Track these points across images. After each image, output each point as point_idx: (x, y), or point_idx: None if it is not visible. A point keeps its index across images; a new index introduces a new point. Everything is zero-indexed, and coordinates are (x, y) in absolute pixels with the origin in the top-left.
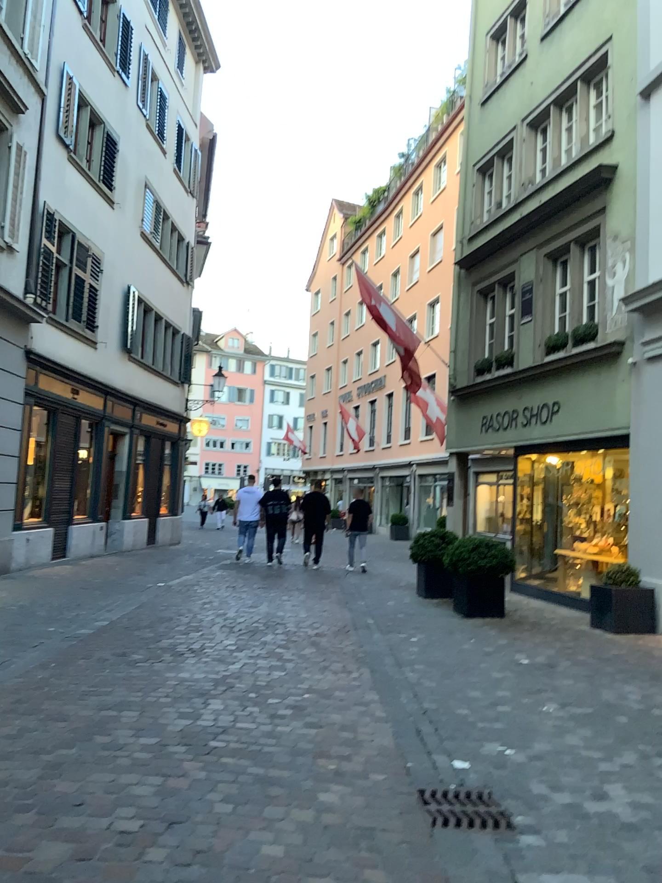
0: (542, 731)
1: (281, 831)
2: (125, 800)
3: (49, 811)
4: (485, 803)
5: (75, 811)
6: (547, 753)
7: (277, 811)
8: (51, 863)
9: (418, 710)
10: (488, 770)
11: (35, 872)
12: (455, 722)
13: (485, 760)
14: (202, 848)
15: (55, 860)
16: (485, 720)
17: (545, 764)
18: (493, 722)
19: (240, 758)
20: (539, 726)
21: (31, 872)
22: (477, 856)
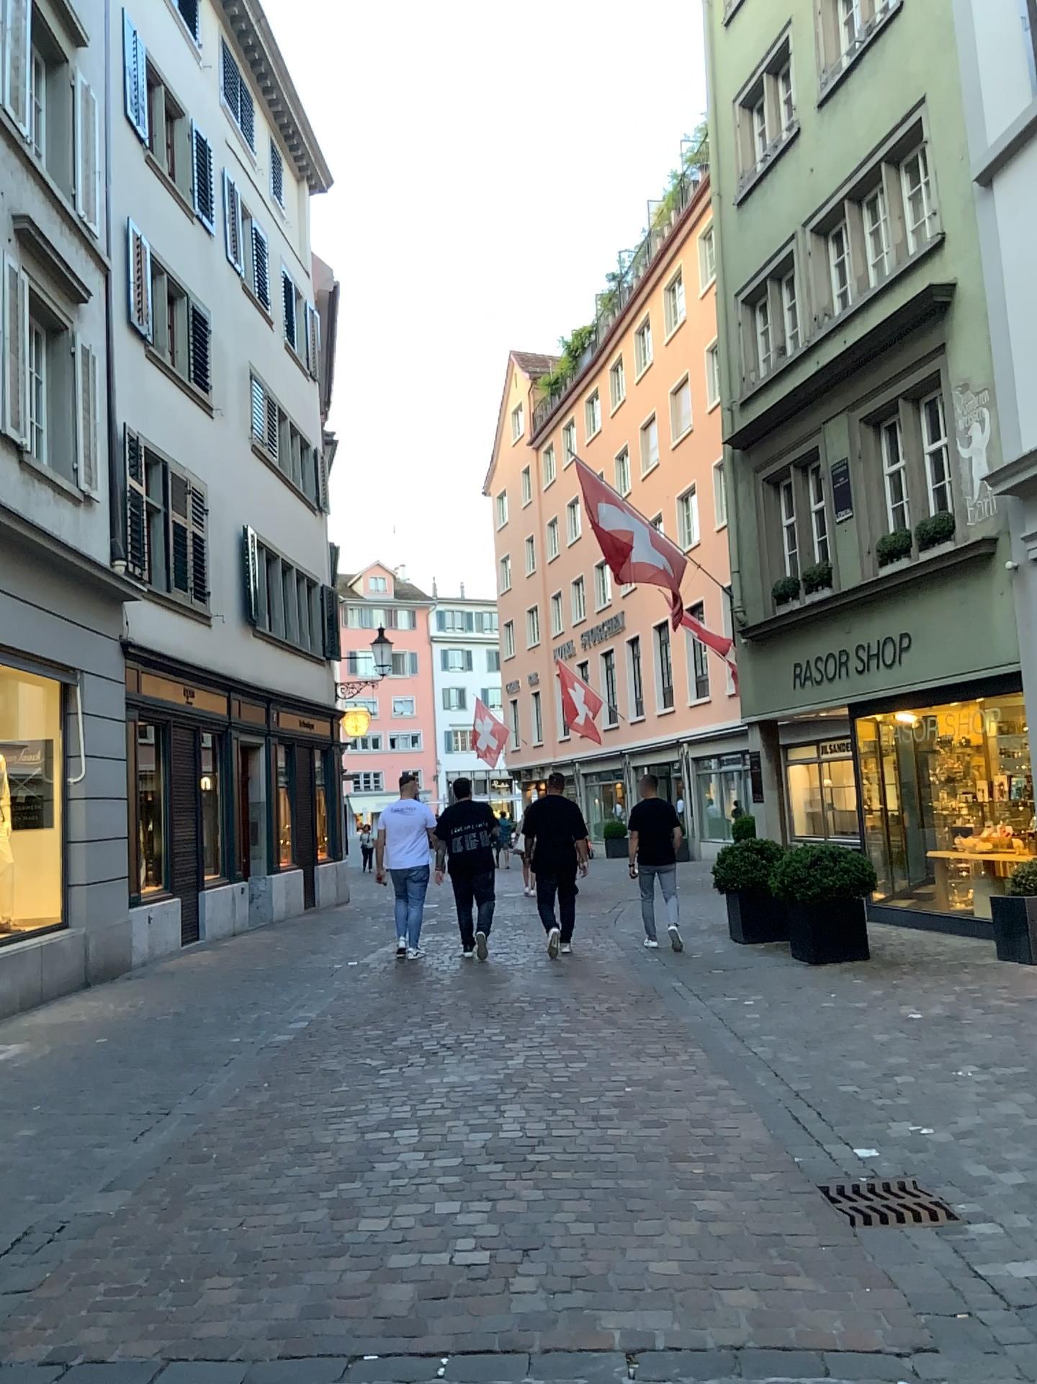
0: (964, 1101)
1: (665, 1248)
2: (454, 1232)
3: (366, 1253)
4: (911, 1194)
5: (398, 1248)
6: (977, 1128)
7: (649, 1226)
8: (401, 1305)
9: (787, 1093)
10: (904, 1155)
11: (387, 1316)
12: (842, 1102)
13: (895, 1145)
14: (575, 1274)
15: (404, 1302)
16: (882, 1096)
17: (978, 1141)
18: (894, 1097)
19: (577, 1172)
20: (959, 1096)
21: (382, 1316)
22: (919, 1253)
